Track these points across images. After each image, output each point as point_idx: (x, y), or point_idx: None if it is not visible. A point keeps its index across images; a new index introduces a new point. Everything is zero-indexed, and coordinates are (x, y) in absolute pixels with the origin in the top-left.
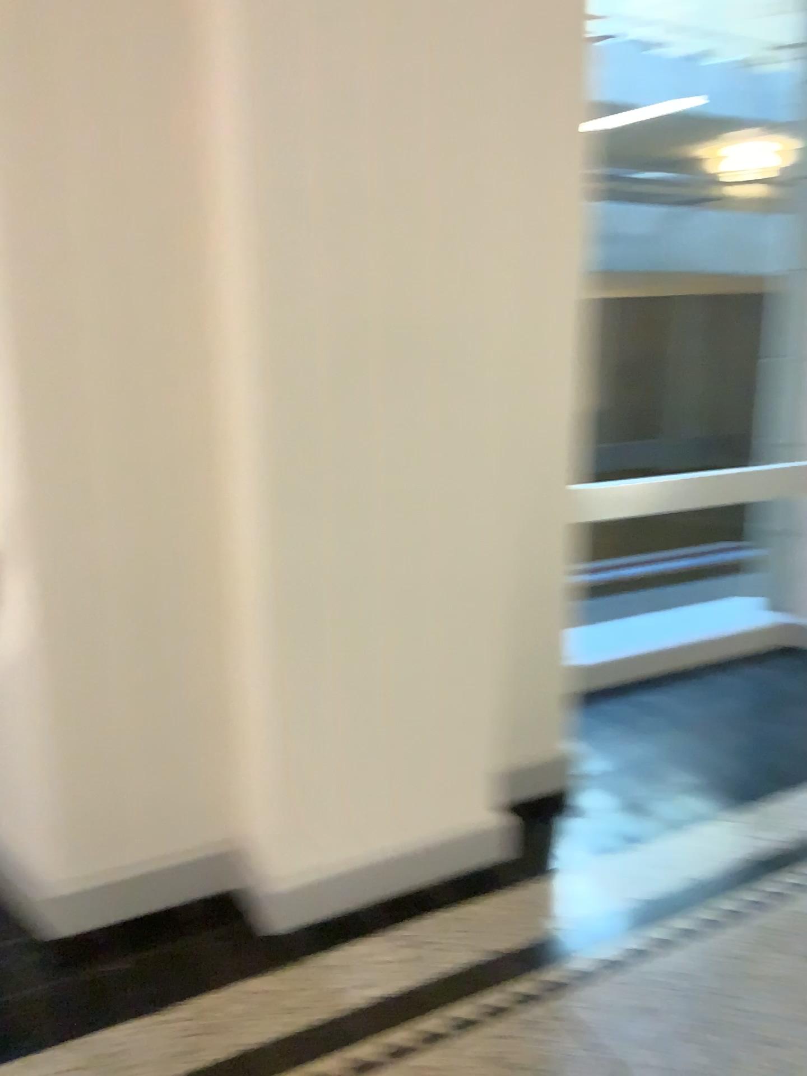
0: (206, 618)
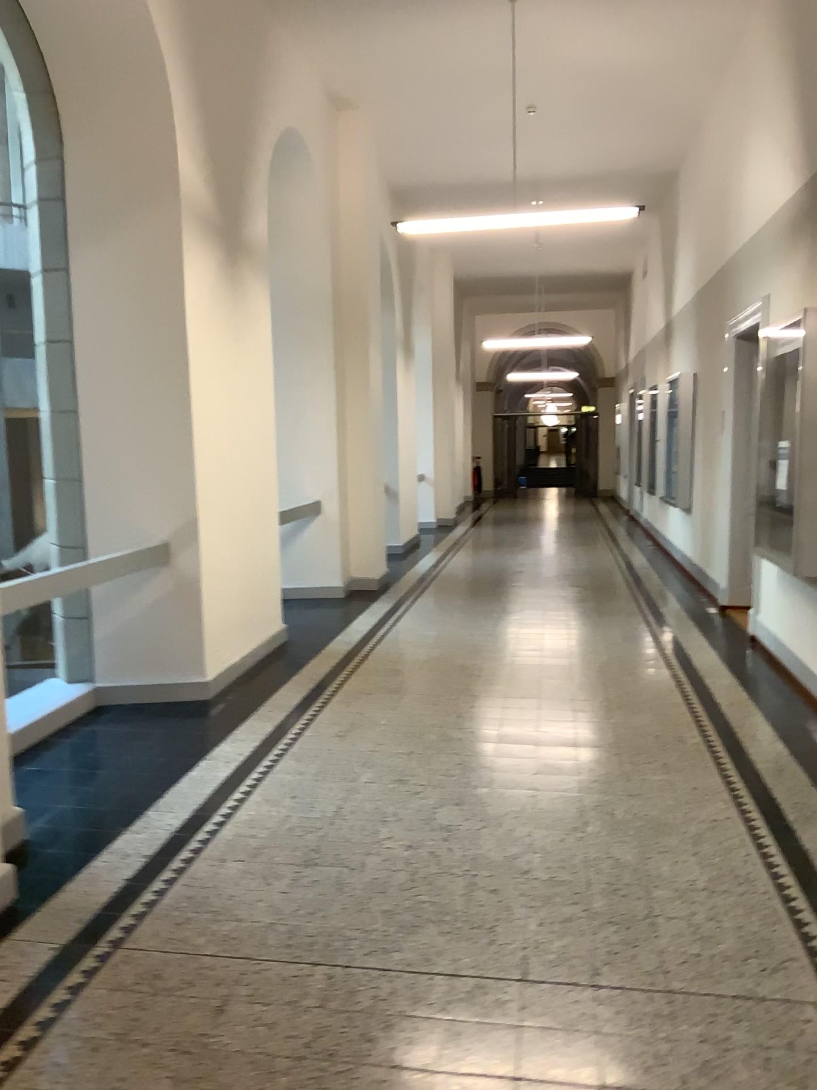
0: None
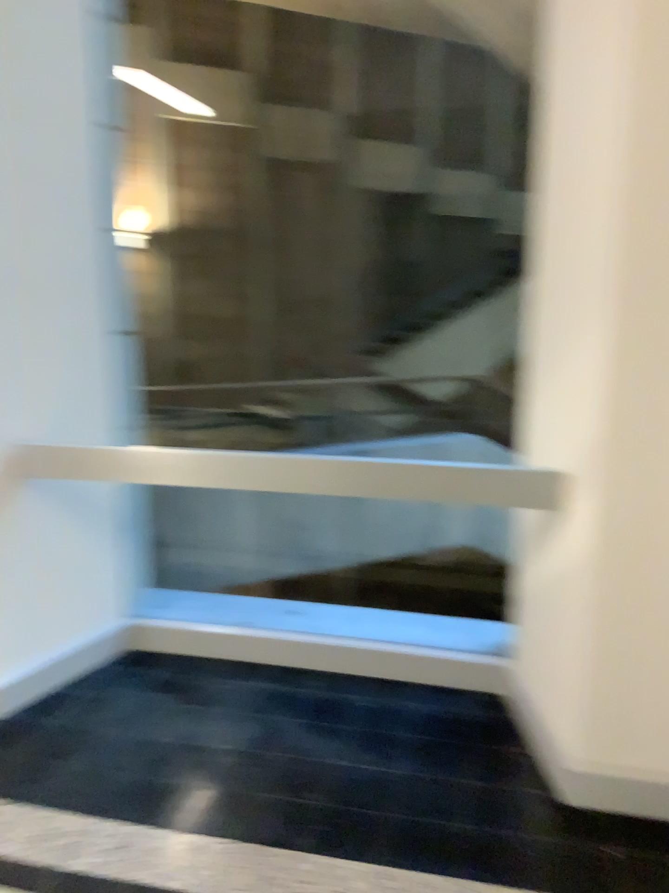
0: None
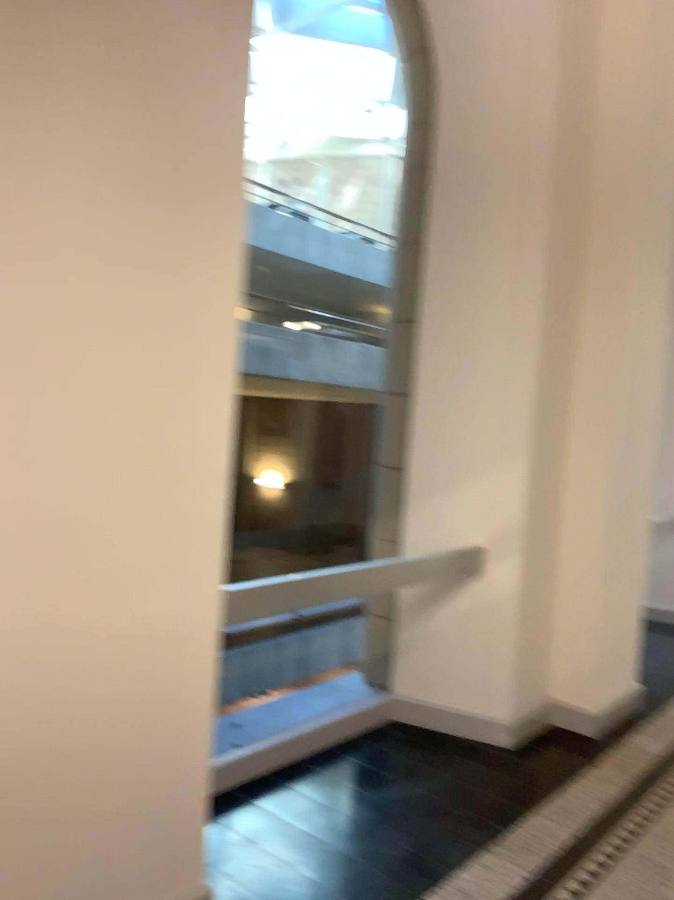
0: (548, 588)
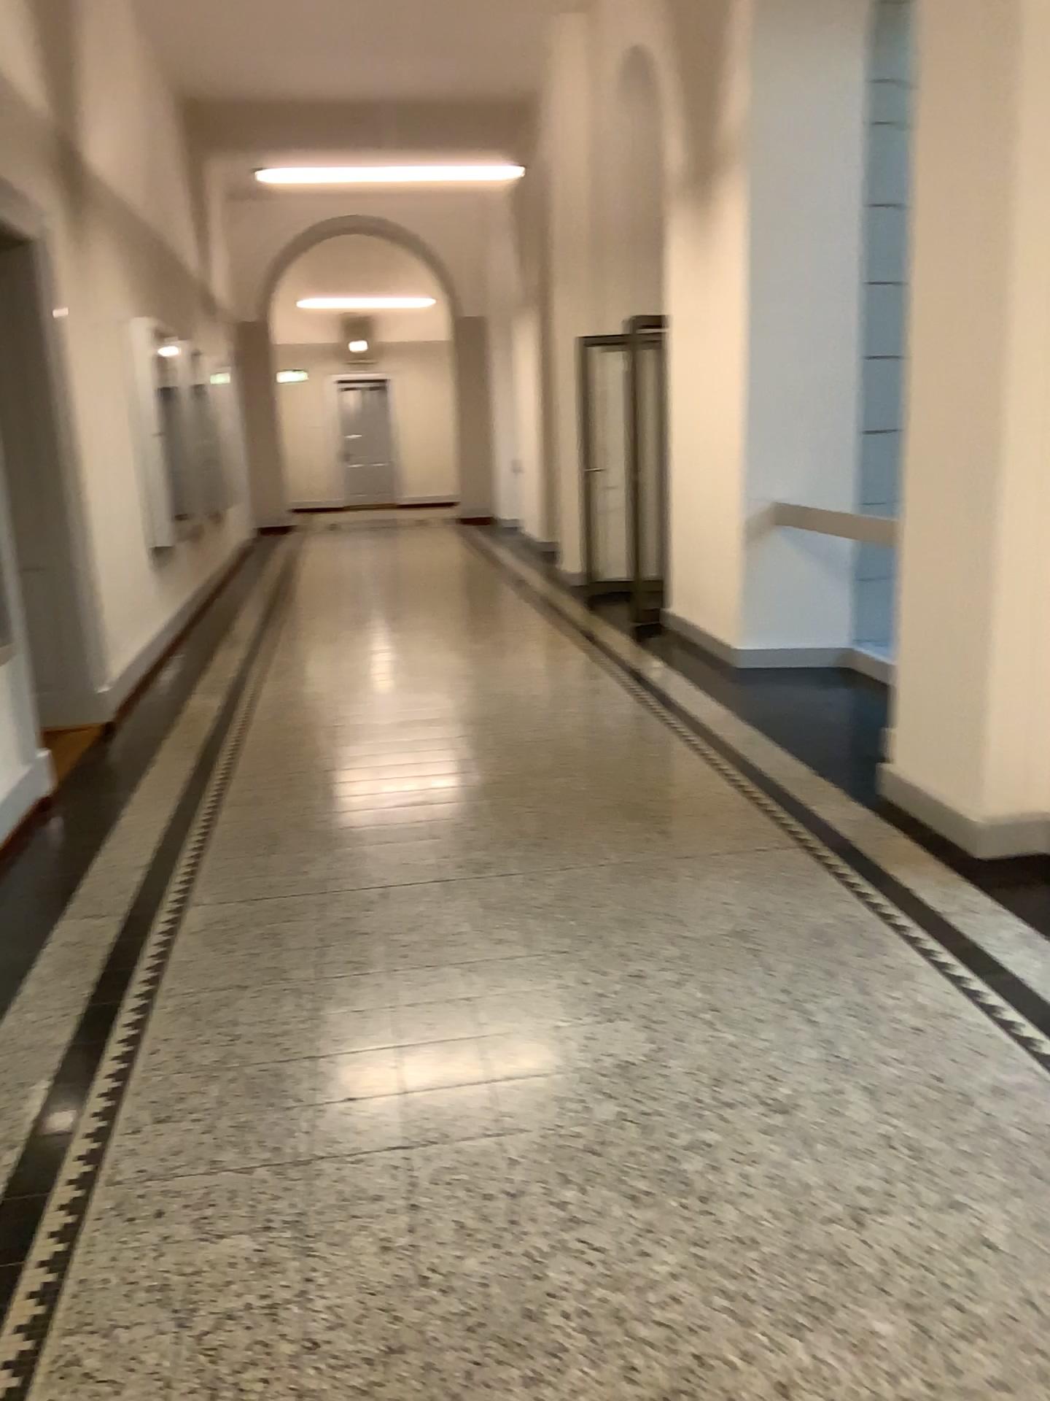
0: None
